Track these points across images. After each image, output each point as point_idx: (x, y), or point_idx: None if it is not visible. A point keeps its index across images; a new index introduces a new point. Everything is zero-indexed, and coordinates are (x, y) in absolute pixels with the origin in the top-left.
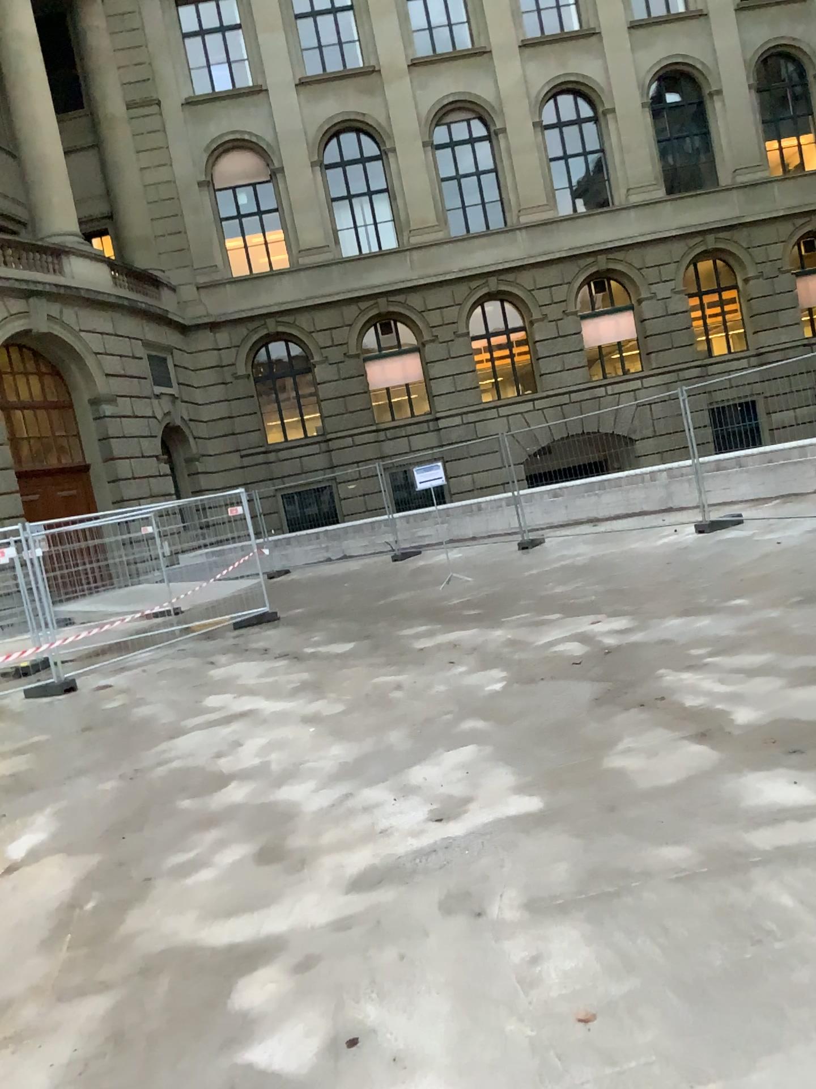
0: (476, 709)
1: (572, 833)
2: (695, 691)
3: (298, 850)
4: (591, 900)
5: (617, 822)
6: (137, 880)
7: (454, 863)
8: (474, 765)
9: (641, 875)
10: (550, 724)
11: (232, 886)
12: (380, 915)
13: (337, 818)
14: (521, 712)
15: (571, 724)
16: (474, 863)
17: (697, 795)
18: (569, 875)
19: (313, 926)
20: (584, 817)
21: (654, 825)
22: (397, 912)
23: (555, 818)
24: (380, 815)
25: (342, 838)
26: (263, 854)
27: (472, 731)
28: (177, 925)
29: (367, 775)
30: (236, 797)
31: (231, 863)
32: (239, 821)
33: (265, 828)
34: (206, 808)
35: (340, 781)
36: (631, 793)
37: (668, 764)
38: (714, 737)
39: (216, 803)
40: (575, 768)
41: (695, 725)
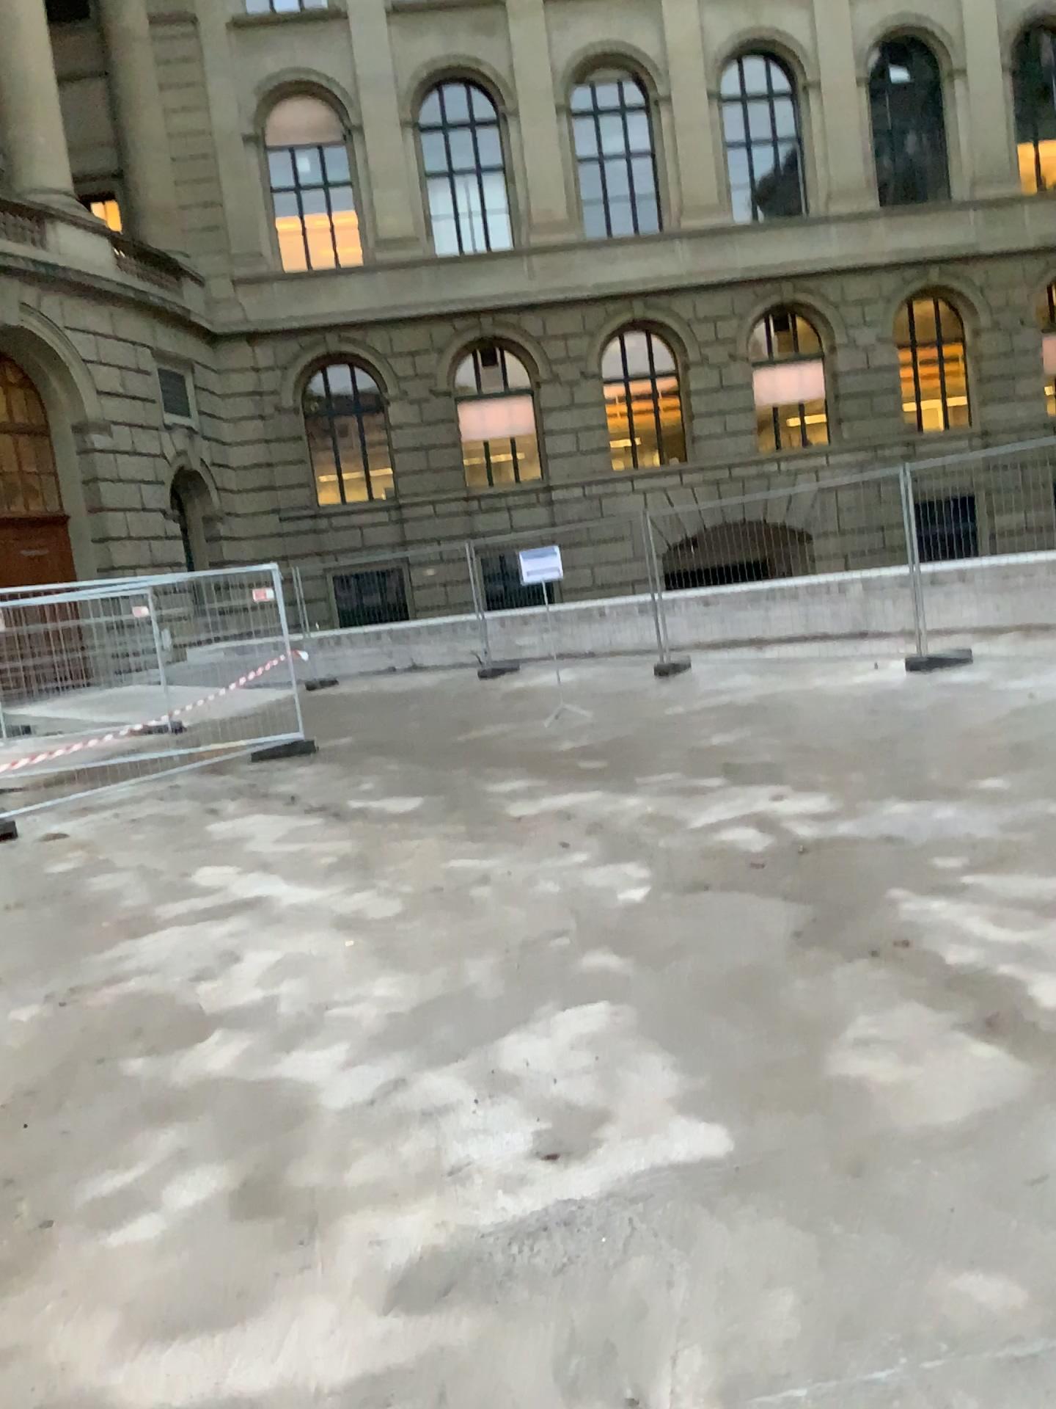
0: (604, 932)
1: (790, 1213)
2: (957, 936)
3: (308, 1191)
4: (852, 1397)
5: (871, 1200)
6: (28, 1224)
7: (582, 1264)
8: (607, 1041)
9: (938, 1339)
10: (727, 974)
11: (186, 1263)
12: (446, 1379)
13: (378, 1128)
14: (678, 946)
15: (761, 978)
16: (618, 1263)
17: (1005, 1153)
18: (798, 1321)
19: (320, 1387)
20: (808, 1181)
21: (940, 1214)
22: (478, 1375)
23: (755, 1176)
24: (451, 1130)
25: (385, 1172)
26: (247, 1193)
27: (601, 972)
28: (76, 1347)
29: (431, 1043)
30: (216, 1064)
31: (192, 1206)
32: (217, 1113)
33: (256, 1136)
34: (166, 1082)
35: (388, 1050)
36: (884, 1134)
37: (938, 1078)
38: (1010, 1031)
39: (183, 1071)
40: (778, 1068)
41: (971, 1003)
